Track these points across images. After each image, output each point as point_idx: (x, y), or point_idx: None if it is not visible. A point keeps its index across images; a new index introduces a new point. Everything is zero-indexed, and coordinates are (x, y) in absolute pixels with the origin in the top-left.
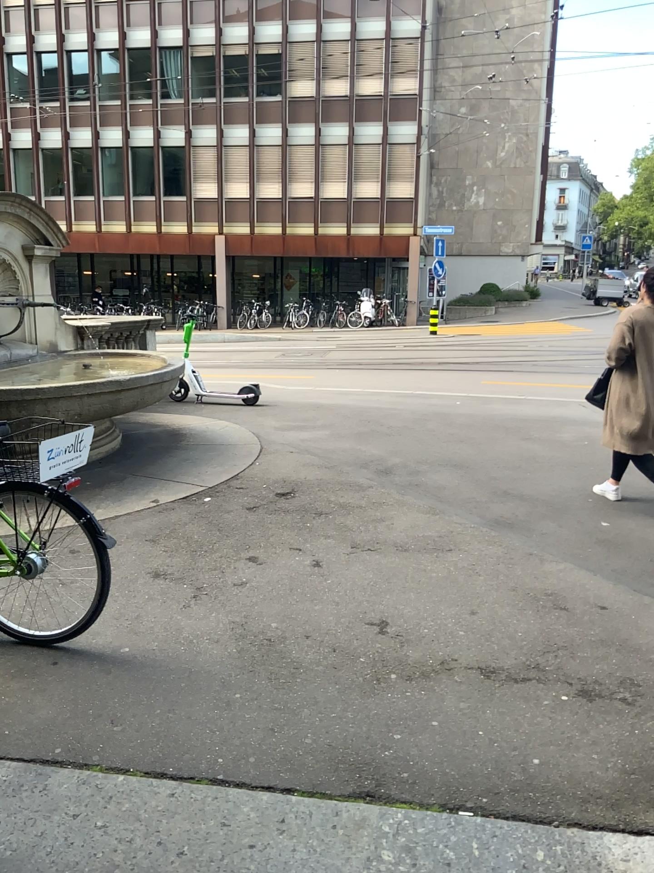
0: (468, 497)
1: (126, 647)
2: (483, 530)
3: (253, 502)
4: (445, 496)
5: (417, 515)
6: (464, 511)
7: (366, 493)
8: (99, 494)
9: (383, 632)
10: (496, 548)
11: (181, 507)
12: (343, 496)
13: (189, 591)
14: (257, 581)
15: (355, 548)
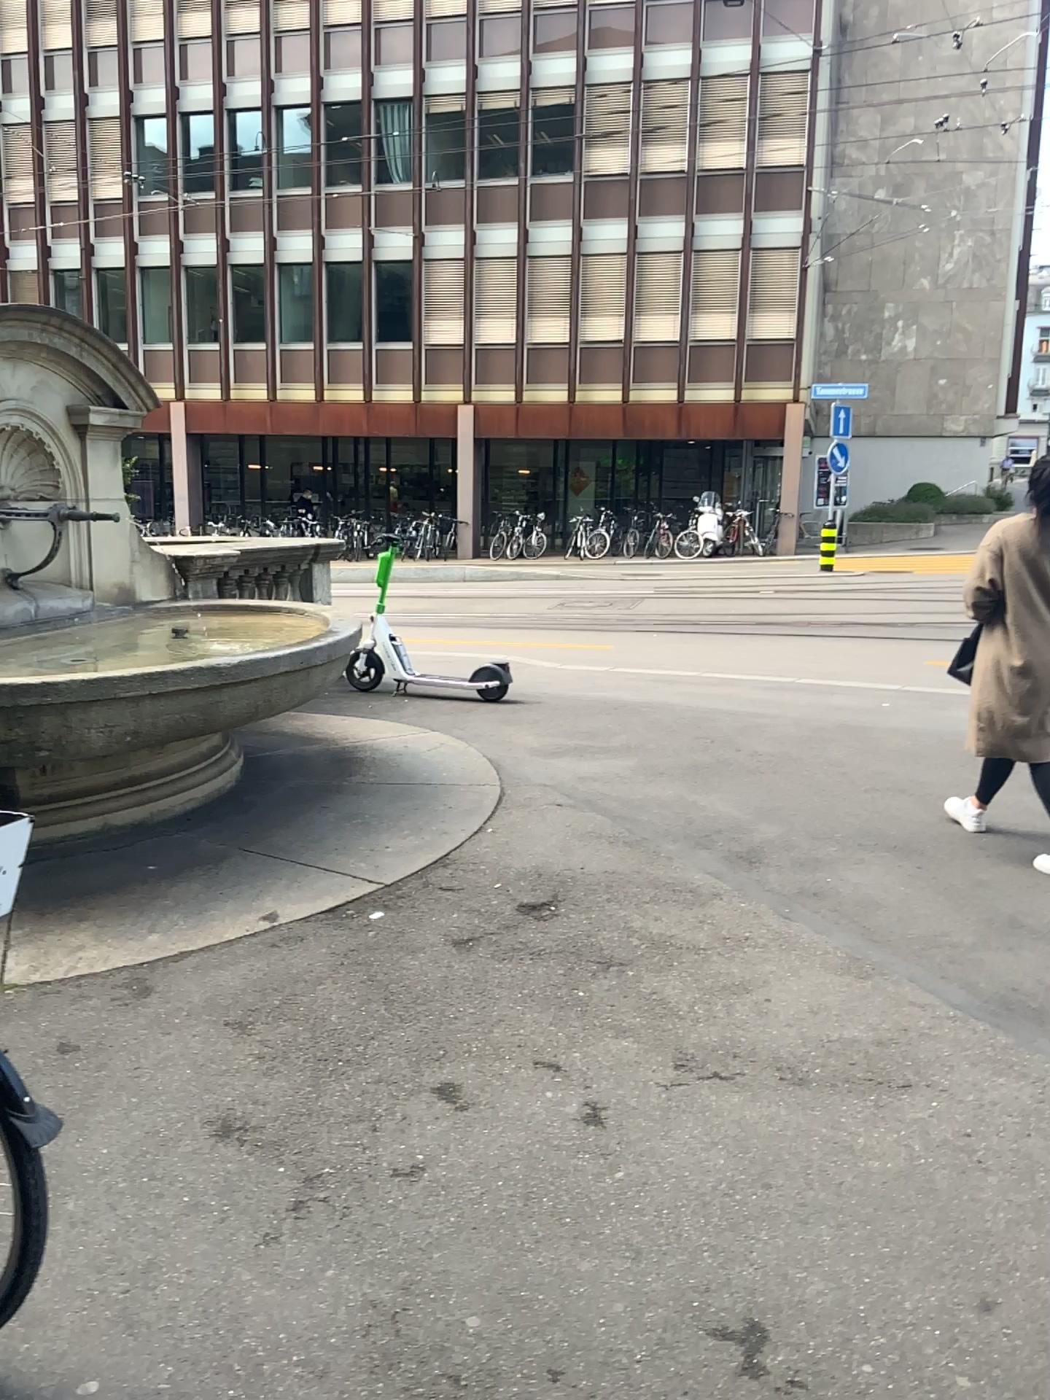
0: (928, 931)
1: (92, 1384)
2: (972, 1025)
3: (471, 928)
4: (877, 927)
5: (819, 976)
6: (923, 967)
7: (709, 911)
8: (161, 899)
9: (753, 1367)
10: (1014, 1085)
11: (320, 935)
12: (659, 918)
13: (287, 1186)
14: (451, 1159)
15: (684, 1069)
